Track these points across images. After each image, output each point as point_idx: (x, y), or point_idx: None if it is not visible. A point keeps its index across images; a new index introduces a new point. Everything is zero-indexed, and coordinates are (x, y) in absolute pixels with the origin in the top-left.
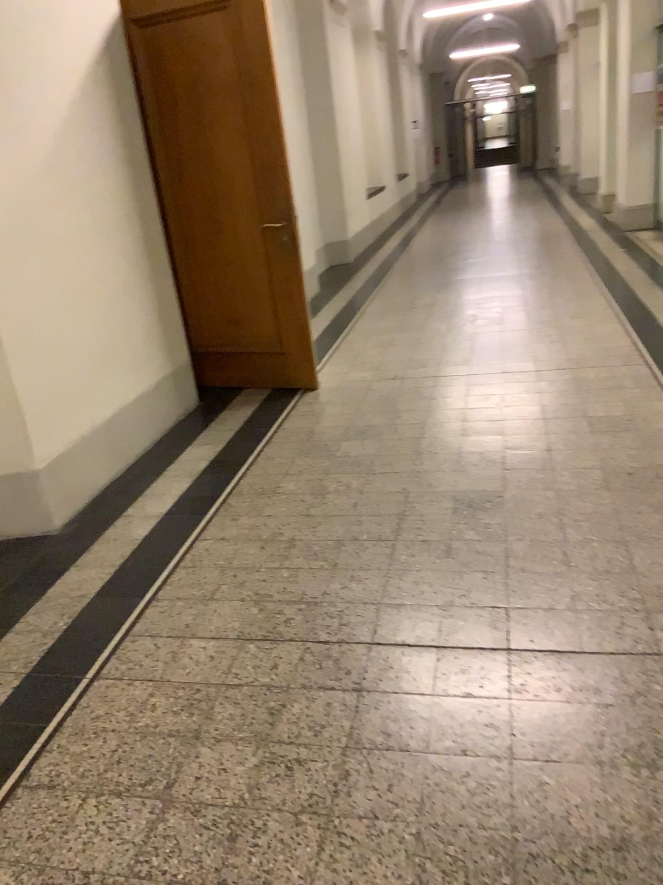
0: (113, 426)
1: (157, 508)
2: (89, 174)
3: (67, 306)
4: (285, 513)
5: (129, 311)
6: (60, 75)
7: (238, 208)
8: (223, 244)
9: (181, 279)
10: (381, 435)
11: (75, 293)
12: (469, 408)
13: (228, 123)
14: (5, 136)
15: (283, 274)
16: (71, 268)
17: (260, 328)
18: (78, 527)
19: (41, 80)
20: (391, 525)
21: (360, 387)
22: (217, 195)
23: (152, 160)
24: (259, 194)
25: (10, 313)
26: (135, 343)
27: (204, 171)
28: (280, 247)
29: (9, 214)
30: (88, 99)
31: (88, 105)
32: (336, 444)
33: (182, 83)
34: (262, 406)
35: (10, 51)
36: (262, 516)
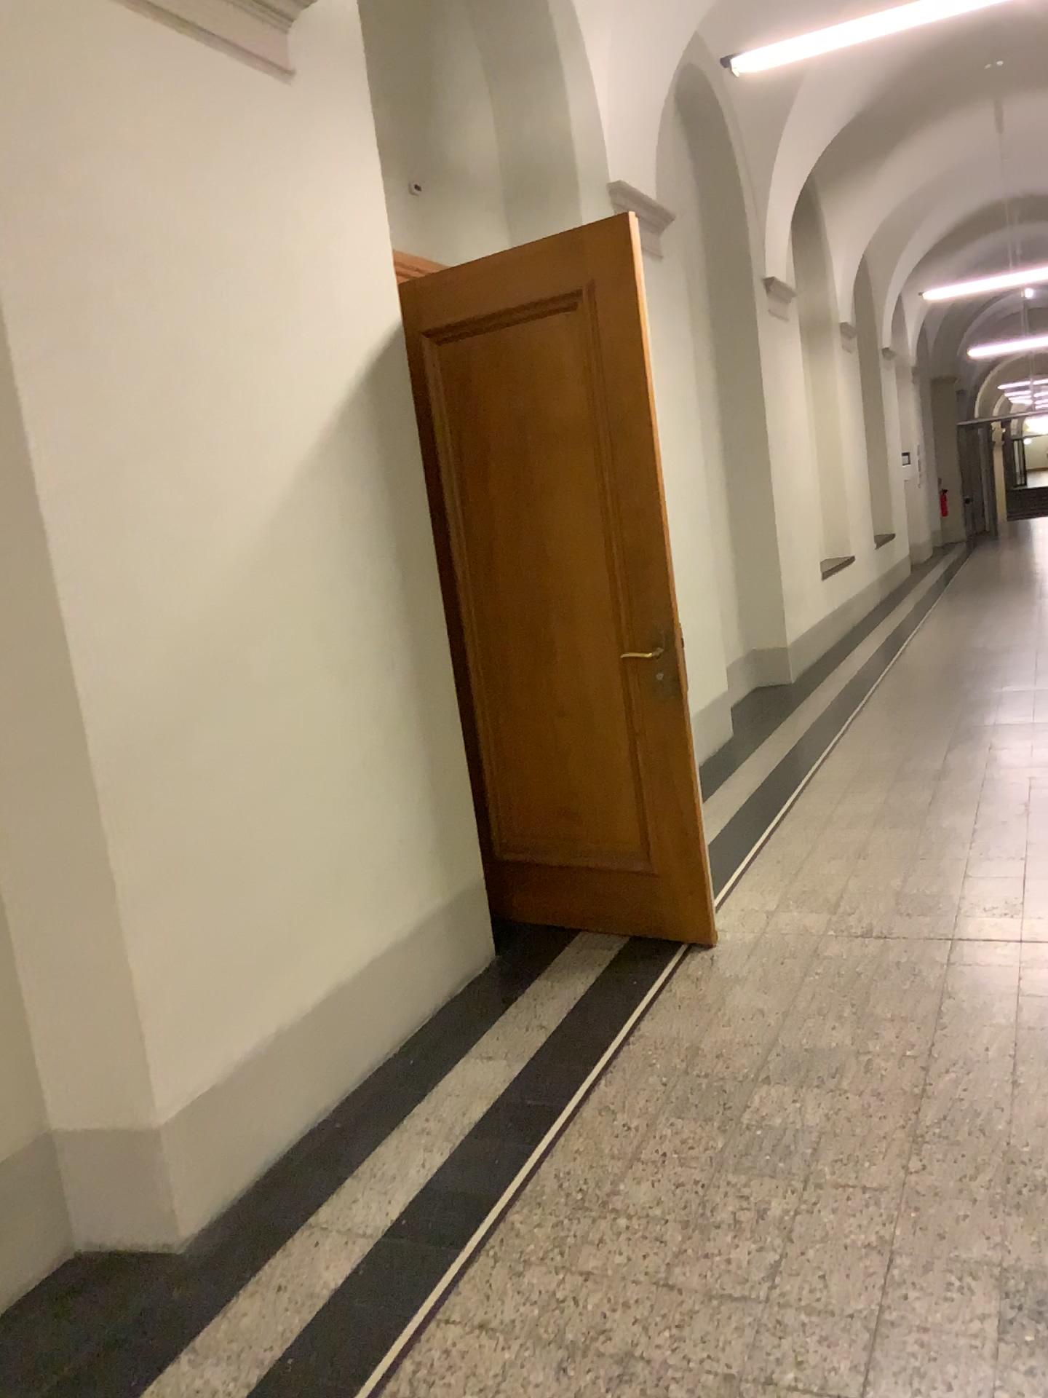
0: (321, 1020)
1: (371, 1218)
2: (319, 572)
3: (251, 805)
4: (623, 1276)
5: (374, 803)
6: (283, 416)
7: (583, 620)
8: (554, 681)
9: (480, 735)
10: (838, 1082)
11: (269, 781)
12: (1025, 1027)
13: (570, 481)
14: (164, 520)
15: (657, 735)
16: (266, 736)
17: (614, 829)
18: (217, 1243)
19: (246, 425)
20: (855, 1357)
21: (799, 954)
22: (548, 597)
23: (443, 541)
24: (619, 597)
25: (135, 827)
26: (380, 858)
27: (527, 558)
28: (653, 689)
29: (154, 651)
30: (332, 451)
31: (330, 460)
32: (744, 1092)
33: (499, 419)
34: (609, 978)
35: (194, 381)
36: (572, 1275)
